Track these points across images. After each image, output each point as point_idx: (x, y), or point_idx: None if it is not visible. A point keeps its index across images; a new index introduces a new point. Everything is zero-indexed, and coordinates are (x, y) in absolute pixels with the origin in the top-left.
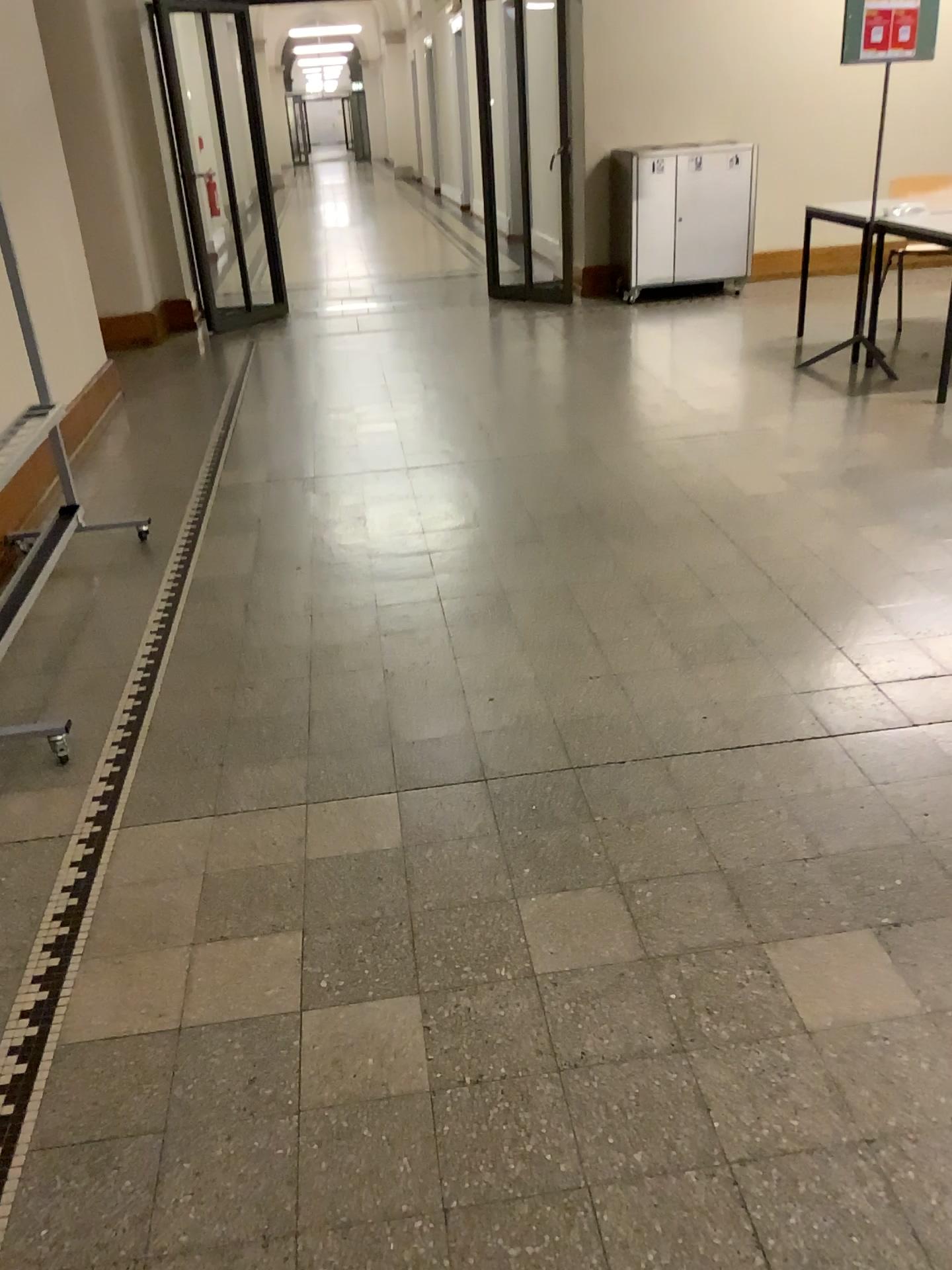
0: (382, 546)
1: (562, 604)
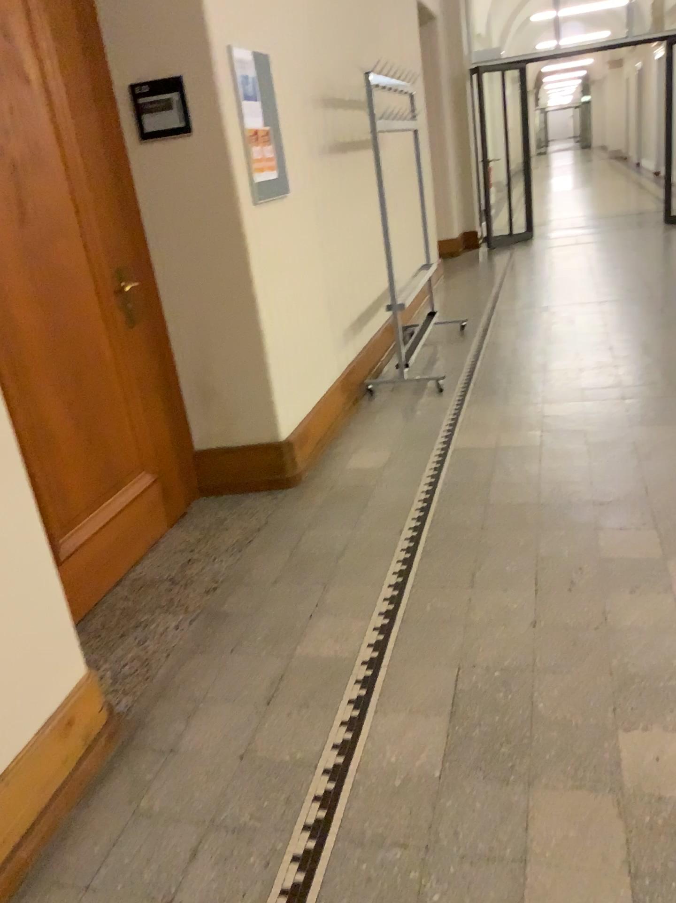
0: (584, 328)
1: None
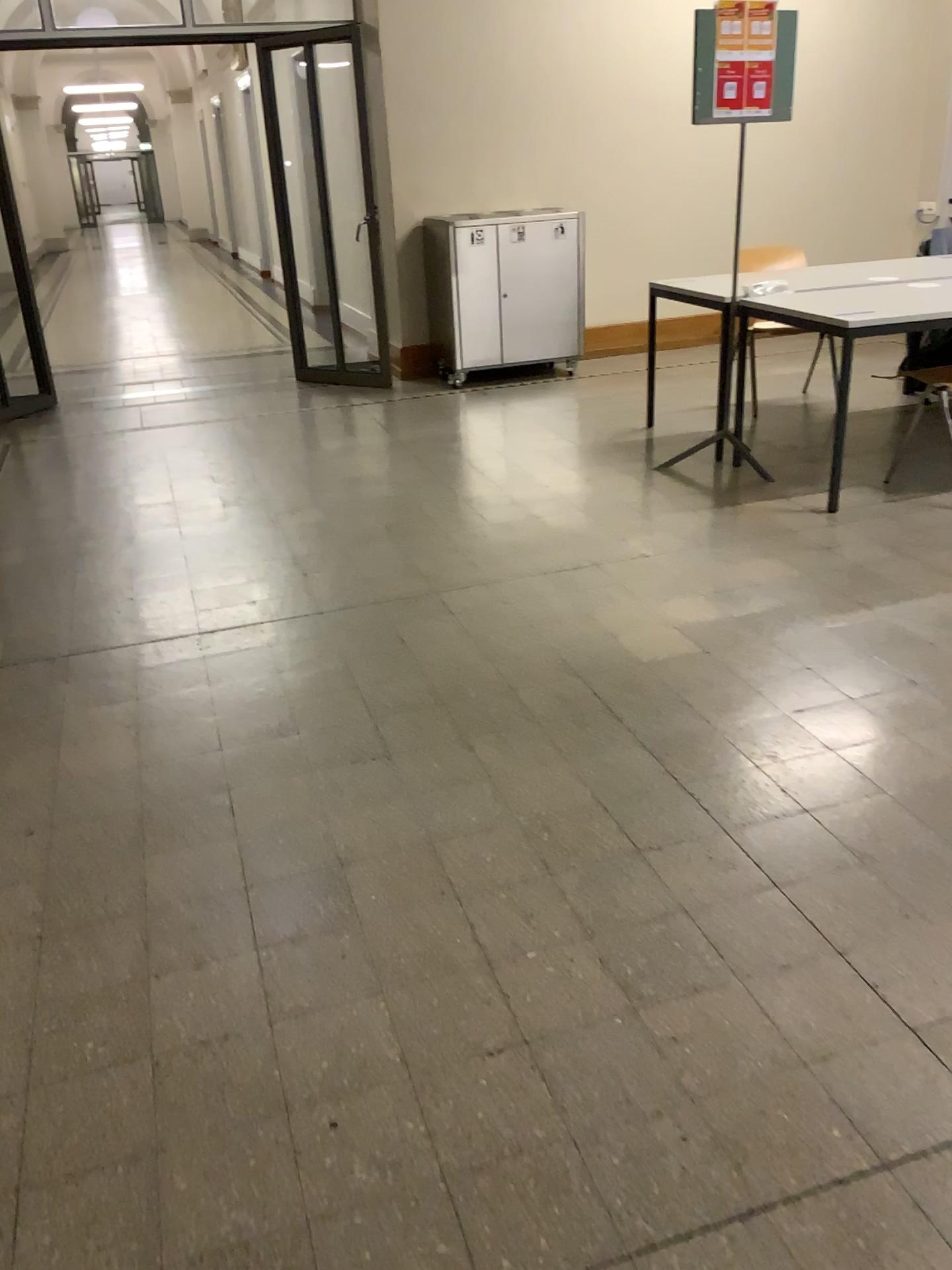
0: (161, 783)
1: (428, 884)
